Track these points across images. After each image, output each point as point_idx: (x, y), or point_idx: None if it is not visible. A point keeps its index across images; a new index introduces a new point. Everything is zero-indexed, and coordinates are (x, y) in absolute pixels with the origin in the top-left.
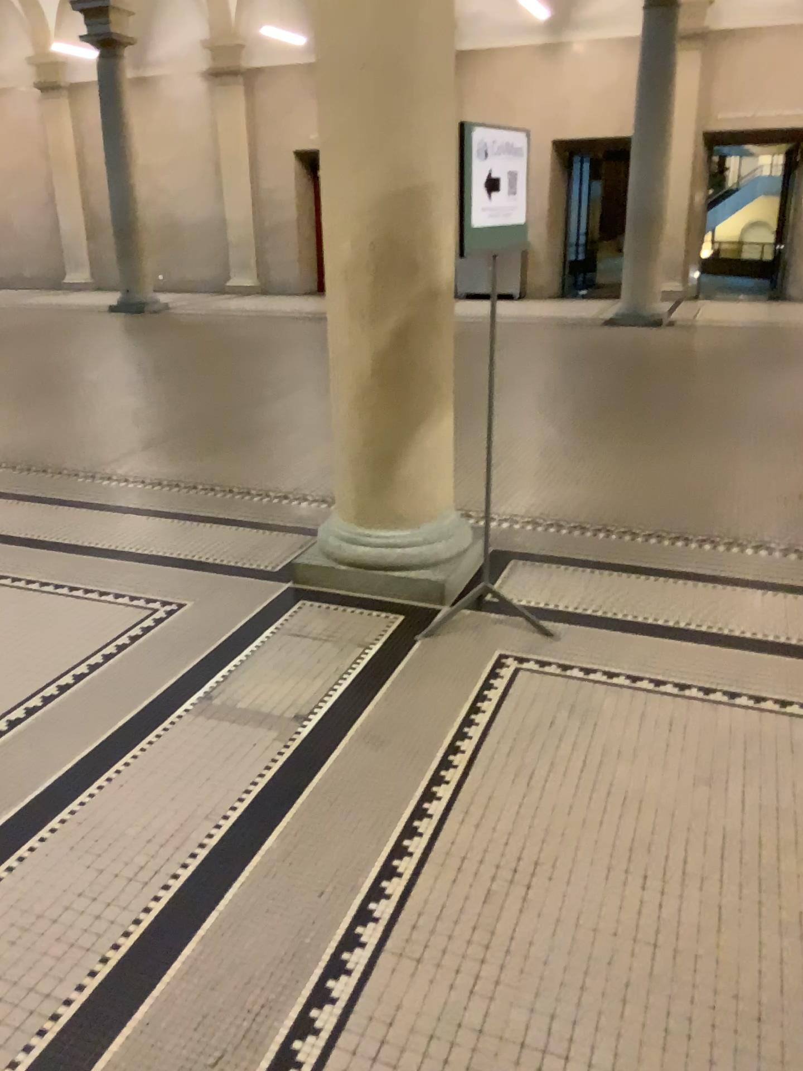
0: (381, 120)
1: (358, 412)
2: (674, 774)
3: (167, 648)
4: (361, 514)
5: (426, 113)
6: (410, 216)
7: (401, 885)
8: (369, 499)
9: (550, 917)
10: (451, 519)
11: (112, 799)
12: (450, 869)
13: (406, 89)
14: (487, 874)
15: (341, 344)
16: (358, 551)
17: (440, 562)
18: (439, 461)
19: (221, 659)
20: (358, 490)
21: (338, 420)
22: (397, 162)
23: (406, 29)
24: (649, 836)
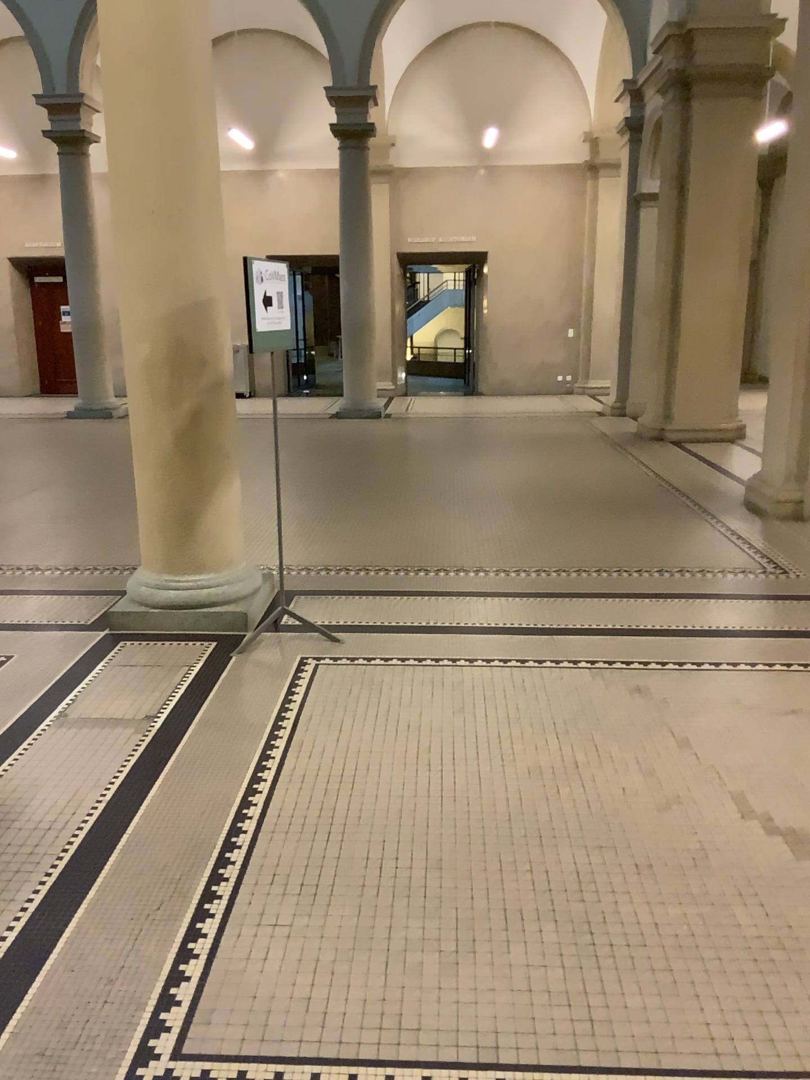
0: (169, 250)
1: (158, 480)
2: (437, 713)
3: (6, 689)
4: (163, 567)
5: (204, 246)
6: (195, 323)
7: (258, 800)
8: (170, 554)
9: (368, 800)
10: (239, 566)
11: (3, 789)
12: (292, 787)
13: (189, 228)
14: (319, 785)
15: (141, 425)
16: (164, 597)
17: (235, 600)
18: (228, 517)
19: (61, 691)
20: (160, 546)
21: (141, 488)
22: (183, 282)
23: (186, 184)
24: (425, 749)
